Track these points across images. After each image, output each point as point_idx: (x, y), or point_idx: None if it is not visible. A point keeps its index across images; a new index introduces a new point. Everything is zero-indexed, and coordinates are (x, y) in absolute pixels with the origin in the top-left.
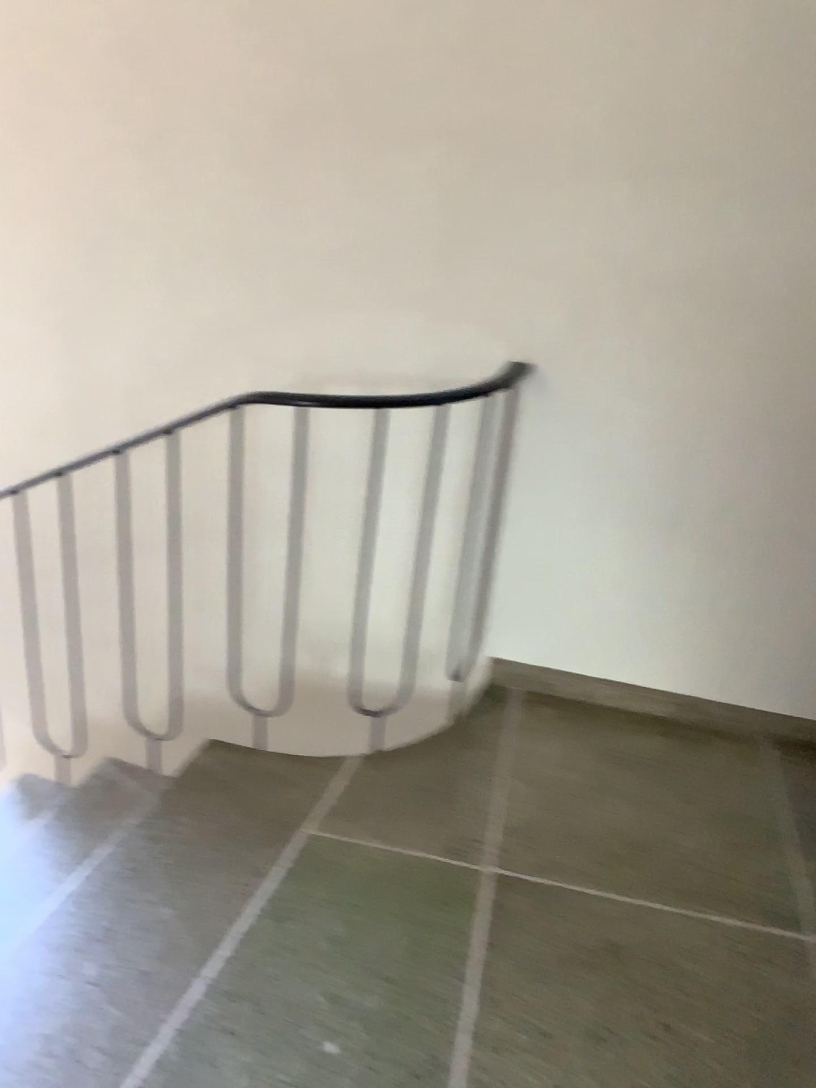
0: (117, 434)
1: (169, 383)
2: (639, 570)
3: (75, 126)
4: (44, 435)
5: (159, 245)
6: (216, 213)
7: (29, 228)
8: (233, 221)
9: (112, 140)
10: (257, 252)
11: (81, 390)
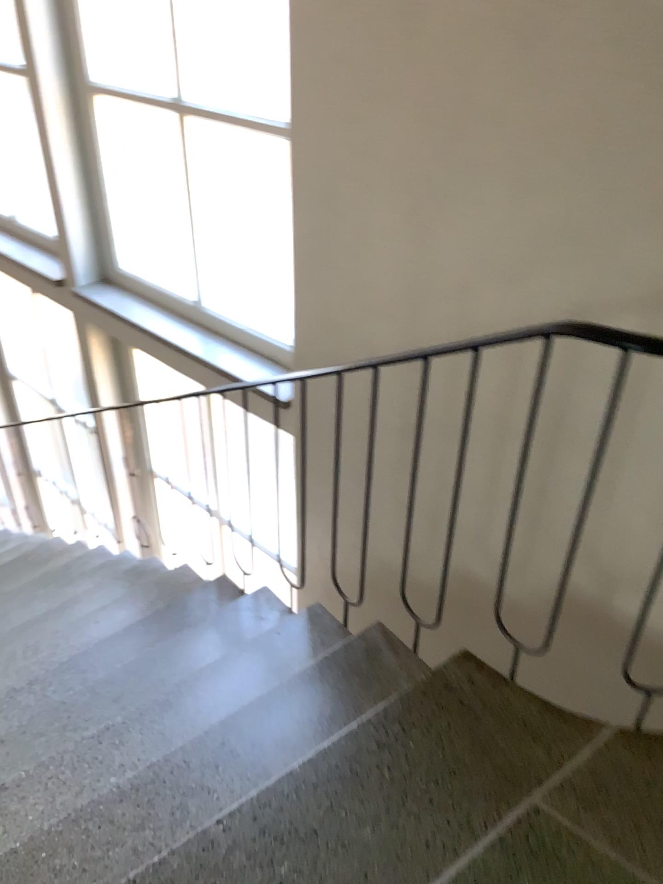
0: (443, 325)
1: (500, 281)
2: None
3: (448, 5)
4: (382, 315)
5: (513, 135)
6: (580, 100)
7: (393, 115)
8: (598, 109)
9: (482, 18)
10: (619, 145)
11: (417, 277)
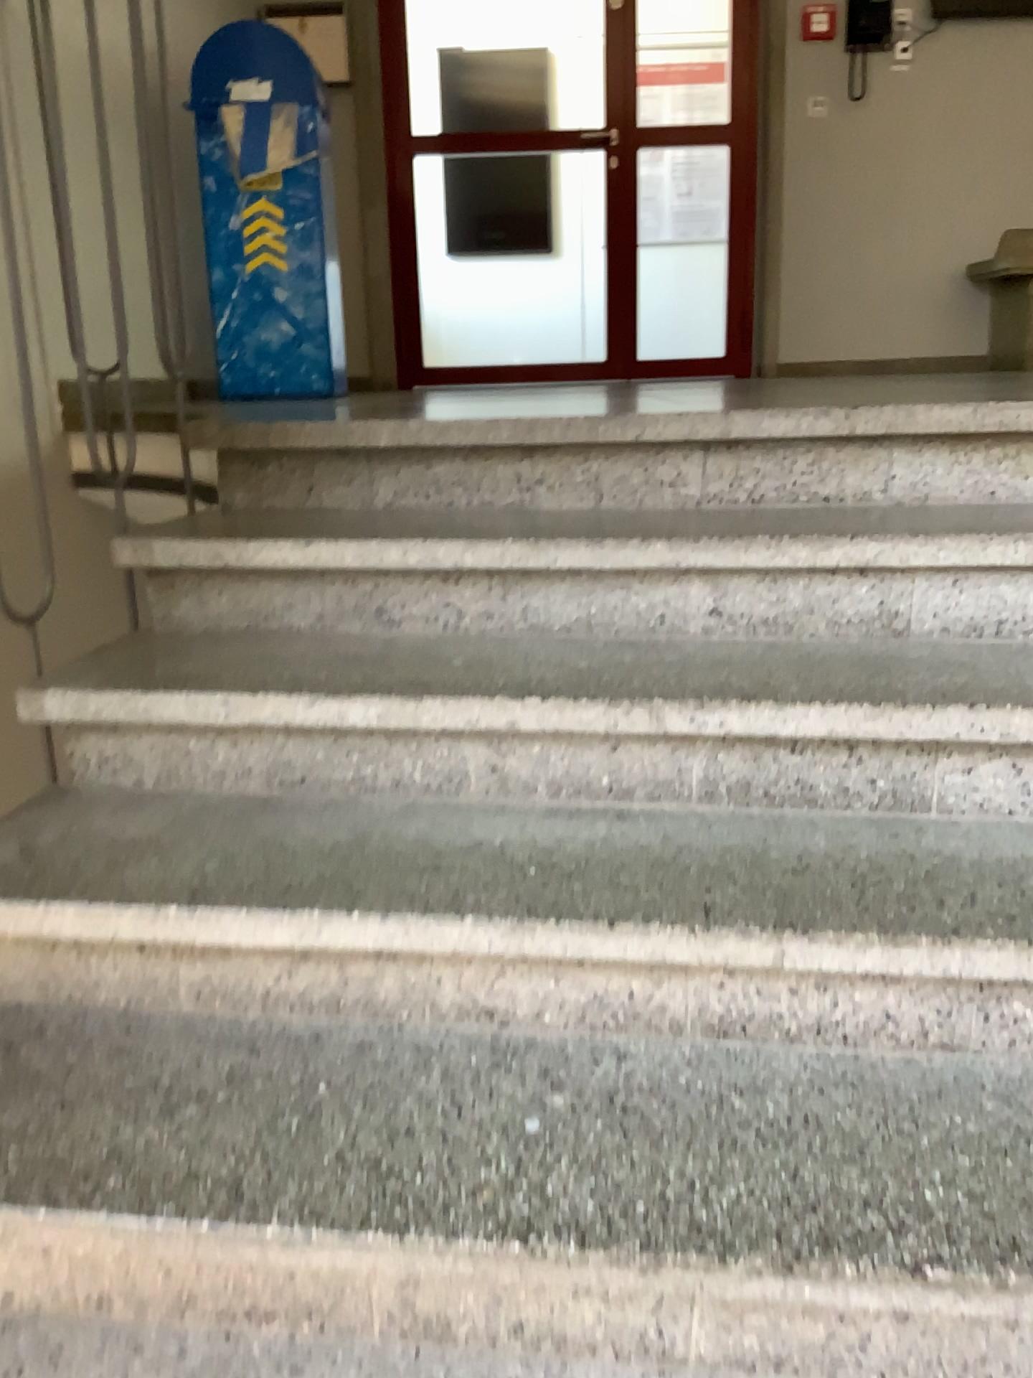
0: None
1: None
2: (94, 234)
3: None
4: None
5: None
6: None
7: None
8: None
9: None
10: None
11: None
